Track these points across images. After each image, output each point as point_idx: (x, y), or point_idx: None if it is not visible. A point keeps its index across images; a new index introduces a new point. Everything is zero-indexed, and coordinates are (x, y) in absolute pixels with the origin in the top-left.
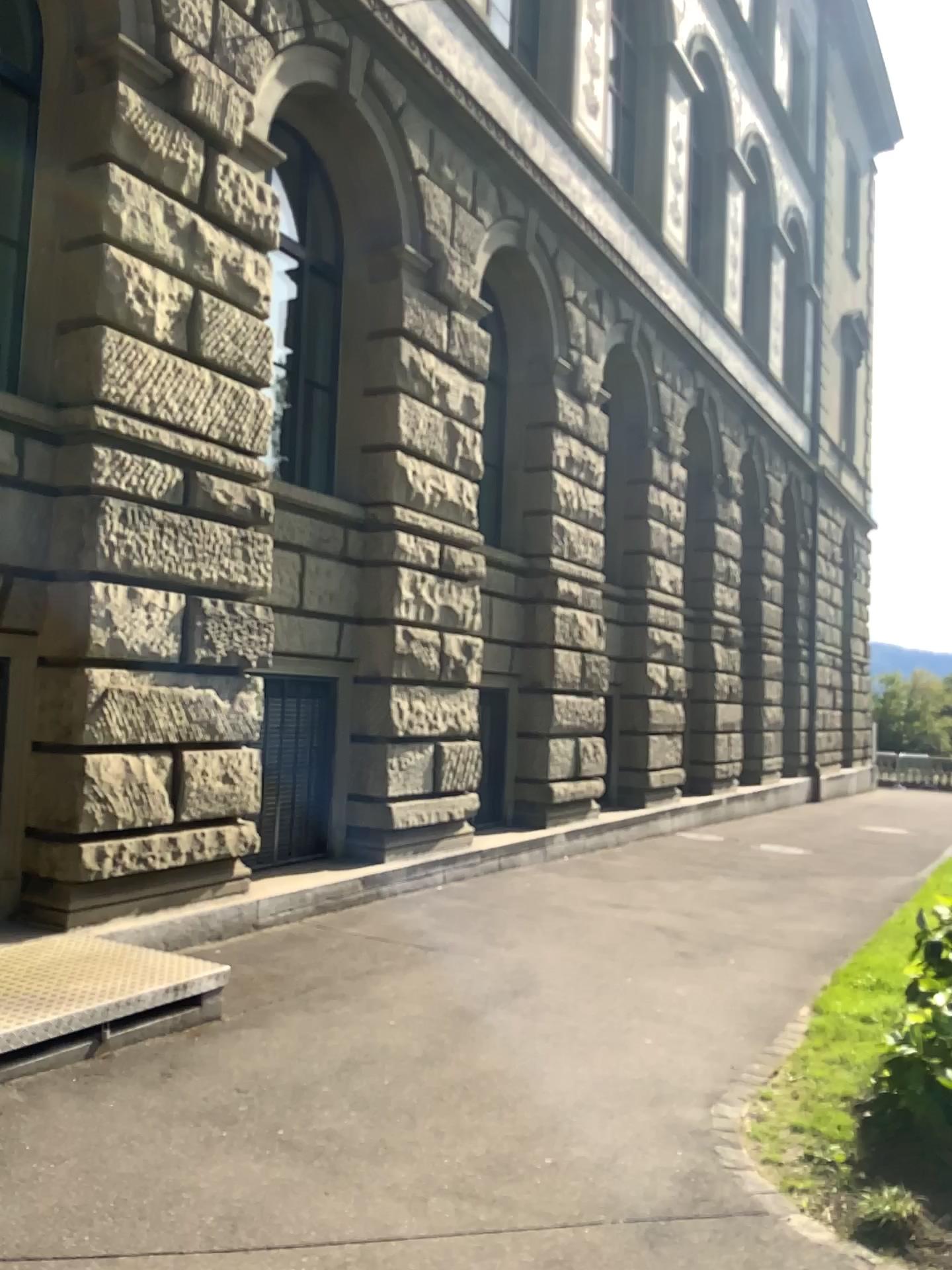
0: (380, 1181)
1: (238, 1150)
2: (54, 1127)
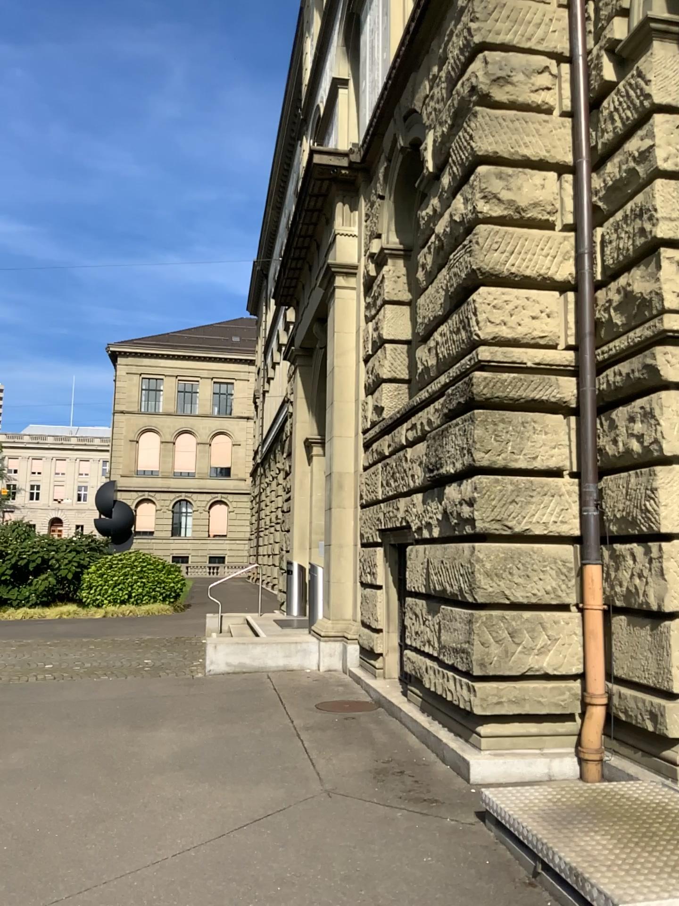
0: (187, 868)
1: (289, 853)
2: (391, 826)
